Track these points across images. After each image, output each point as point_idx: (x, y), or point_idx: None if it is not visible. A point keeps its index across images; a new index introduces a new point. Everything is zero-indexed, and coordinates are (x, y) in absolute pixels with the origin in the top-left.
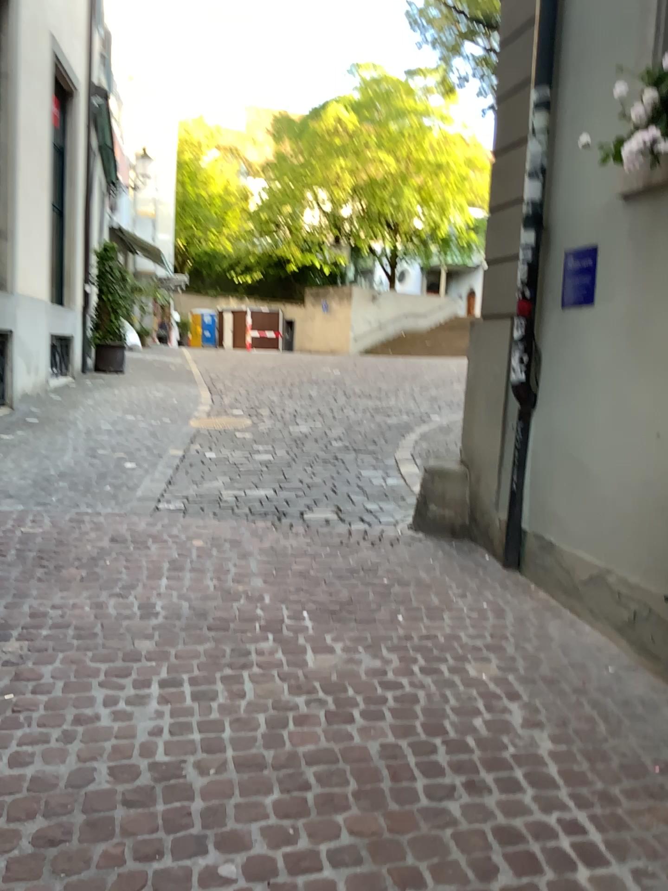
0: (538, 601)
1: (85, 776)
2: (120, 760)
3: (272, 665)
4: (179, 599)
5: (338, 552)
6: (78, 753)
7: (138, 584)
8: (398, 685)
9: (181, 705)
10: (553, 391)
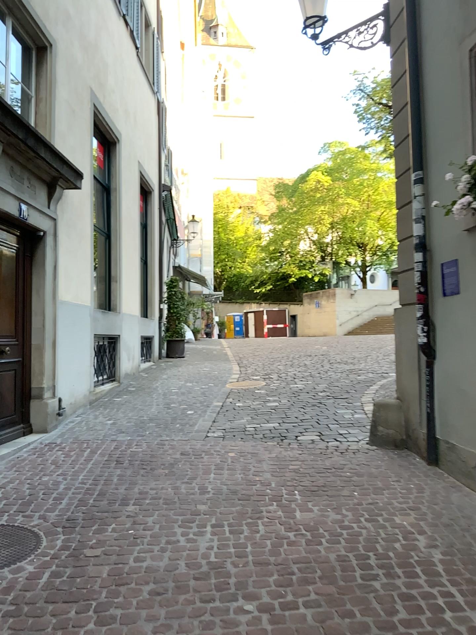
0: (447, 482)
1: (173, 565)
2: (191, 559)
3: (275, 516)
4: (221, 484)
5: (319, 457)
6: (169, 556)
7: (197, 476)
8: (350, 526)
9: (223, 535)
10: (443, 347)
